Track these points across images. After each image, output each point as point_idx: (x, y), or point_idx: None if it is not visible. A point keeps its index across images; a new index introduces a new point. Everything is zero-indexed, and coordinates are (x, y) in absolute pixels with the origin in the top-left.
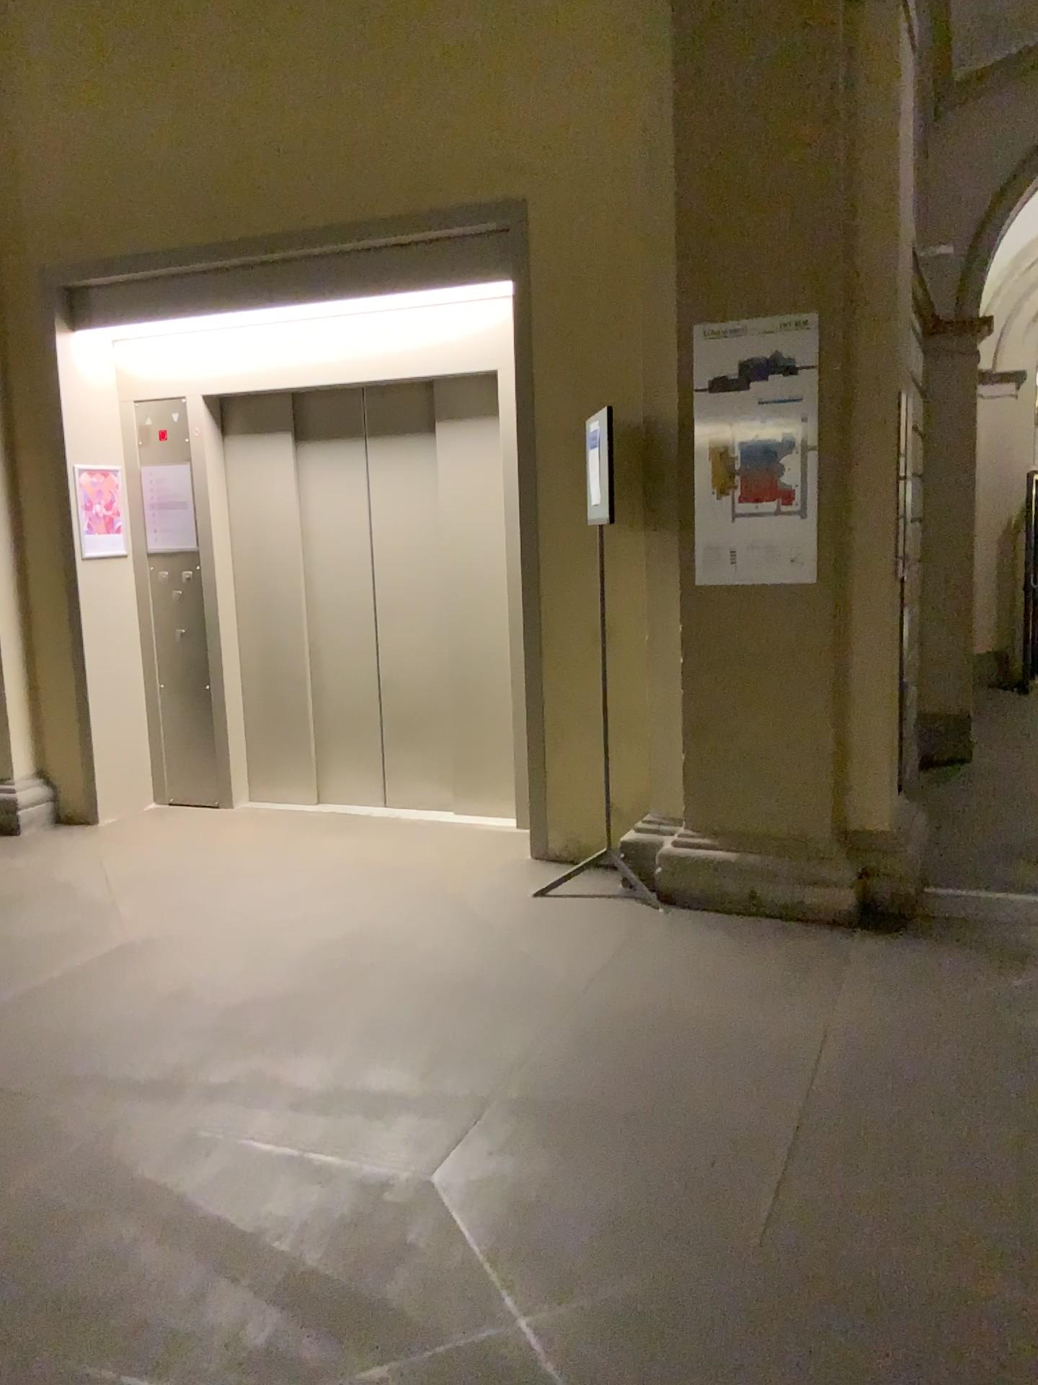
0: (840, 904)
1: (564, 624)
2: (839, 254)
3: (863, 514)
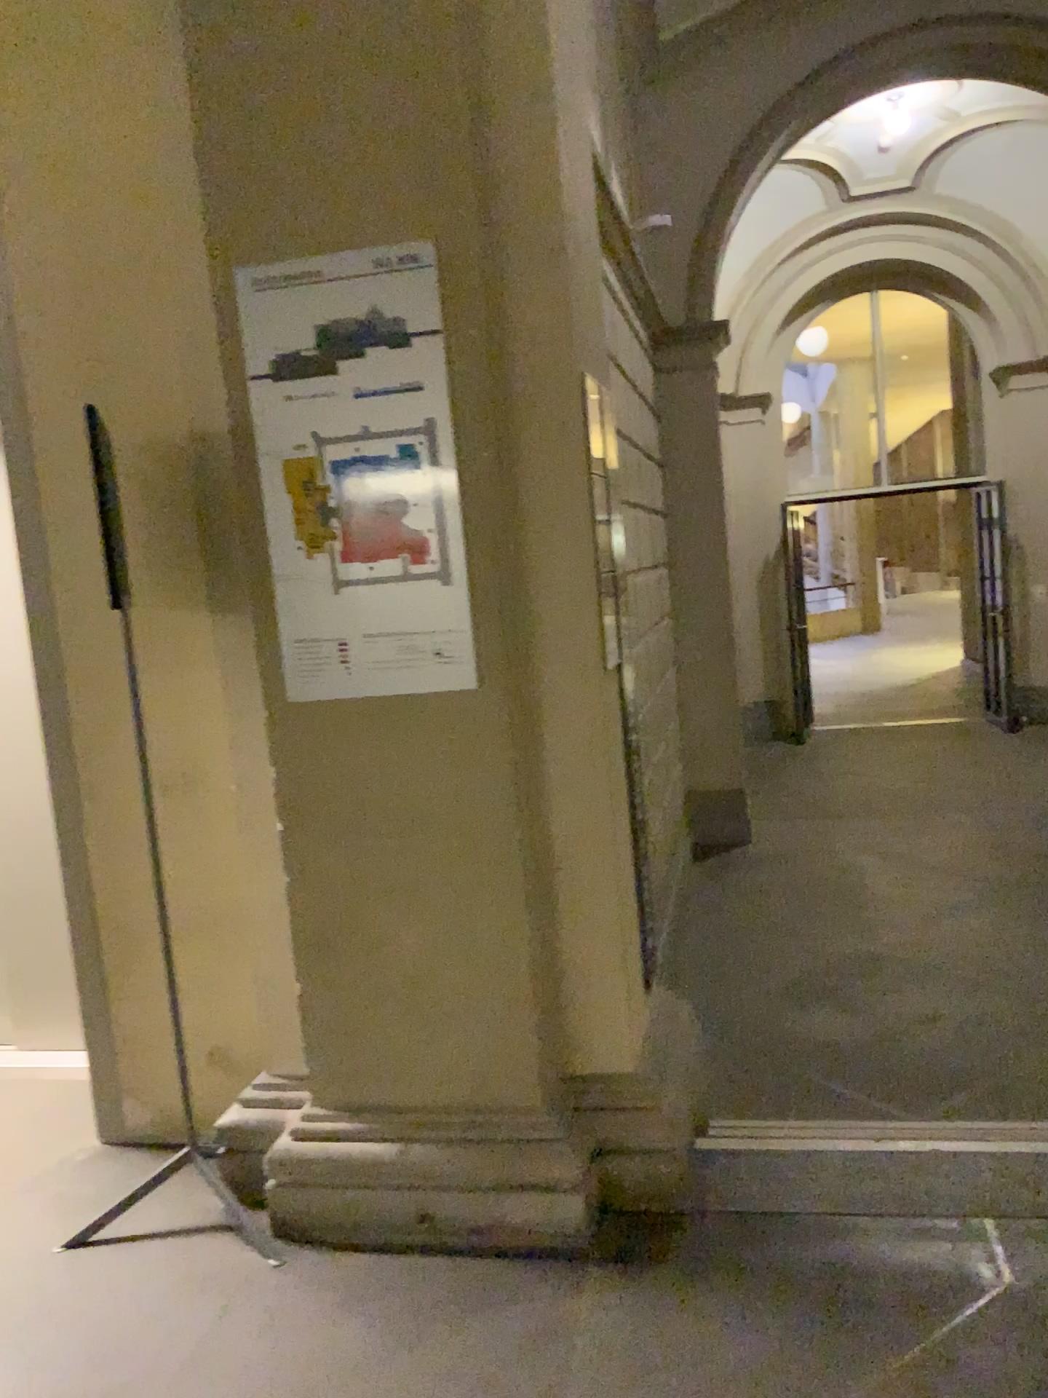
0: (559, 1223)
1: (114, 769)
2: (463, 144)
3: (543, 570)
